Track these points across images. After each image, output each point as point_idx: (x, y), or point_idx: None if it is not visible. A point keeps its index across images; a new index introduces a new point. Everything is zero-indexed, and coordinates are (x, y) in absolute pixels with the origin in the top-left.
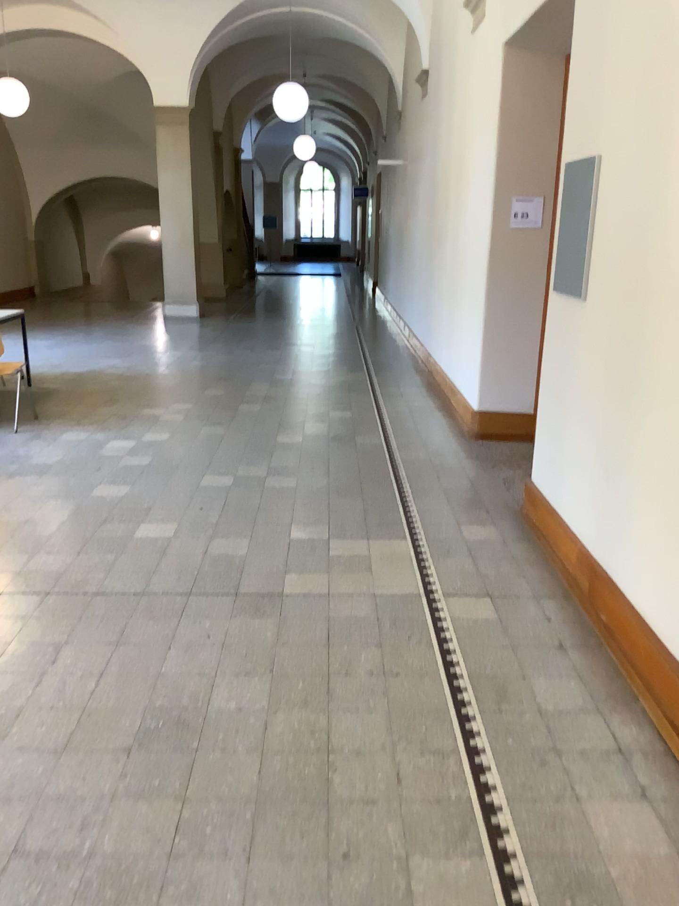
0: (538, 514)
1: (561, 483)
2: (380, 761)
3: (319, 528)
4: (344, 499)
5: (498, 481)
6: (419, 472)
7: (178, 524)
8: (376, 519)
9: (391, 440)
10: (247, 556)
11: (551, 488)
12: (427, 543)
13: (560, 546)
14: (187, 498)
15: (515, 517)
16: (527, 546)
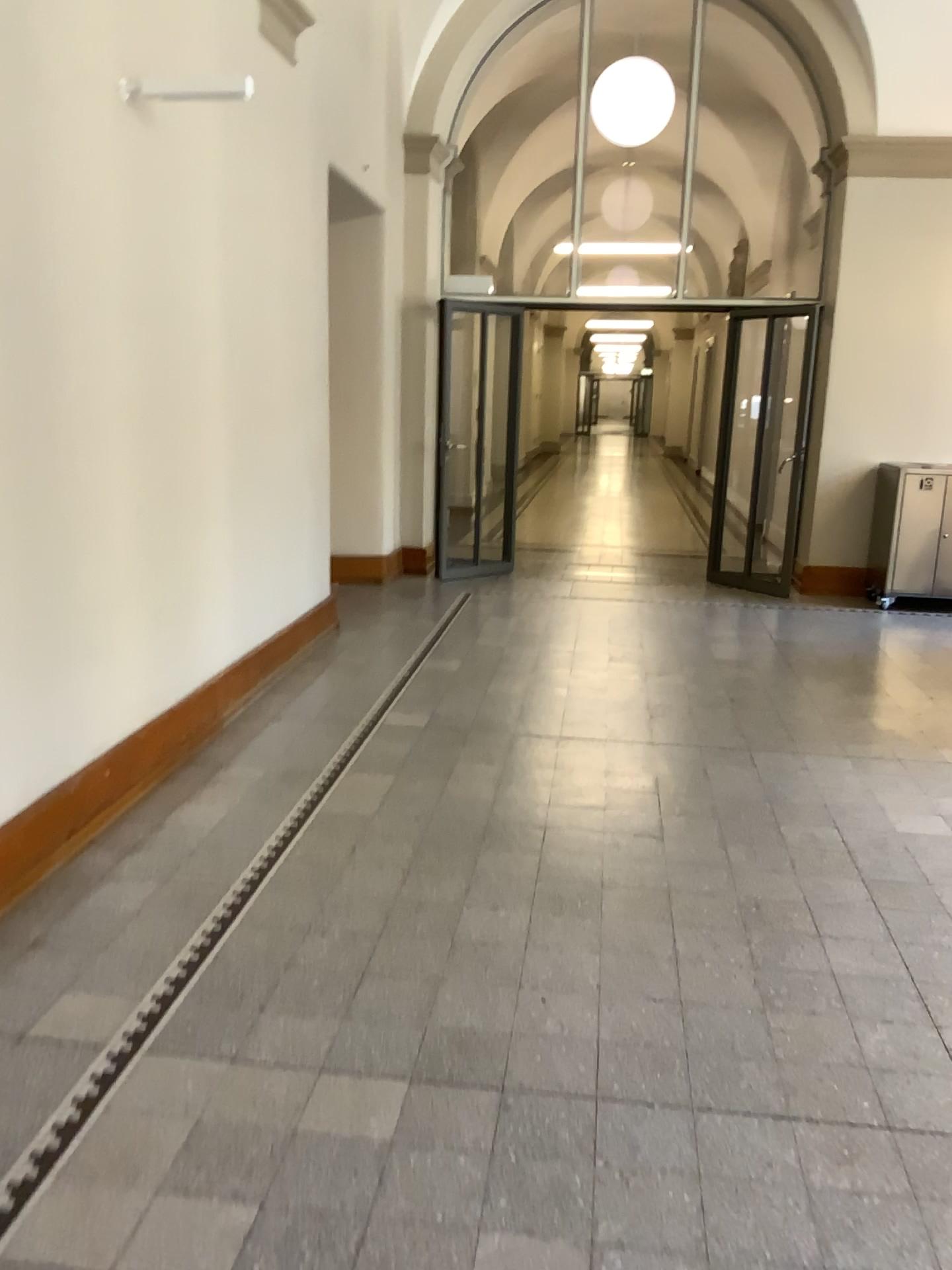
0: None
1: None
2: (363, 860)
3: None
4: None
5: None
6: None
7: None
8: None
9: None
10: (475, 1228)
11: None
12: None
13: None
14: None
15: None
16: None
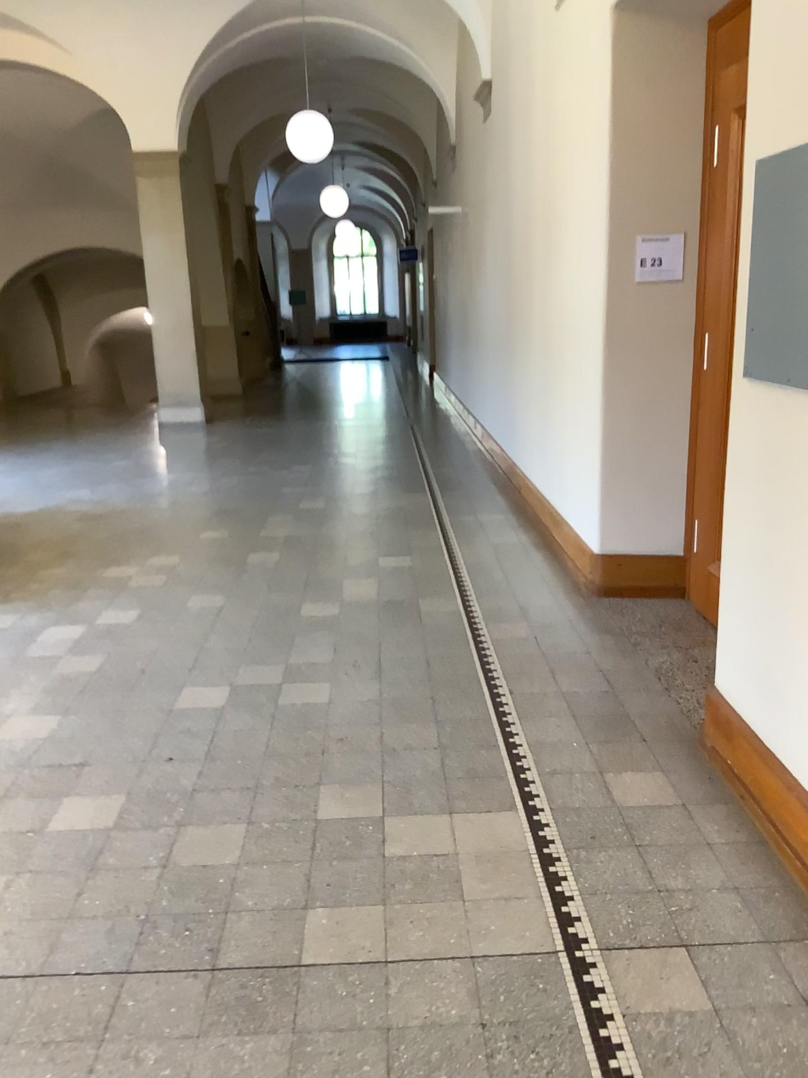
0: (739, 758)
1: (782, 708)
2: None
3: (365, 794)
4: (405, 727)
5: (649, 678)
6: (522, 667)
7: (128, 797)
8: (462, 767)
9: (473, 609)
10: (240, 867)
11: (757, 709)
12: (553, 816)
13: (795, 831)
14: (151, 738)
15: (690, 750)
16: (723, 814)
